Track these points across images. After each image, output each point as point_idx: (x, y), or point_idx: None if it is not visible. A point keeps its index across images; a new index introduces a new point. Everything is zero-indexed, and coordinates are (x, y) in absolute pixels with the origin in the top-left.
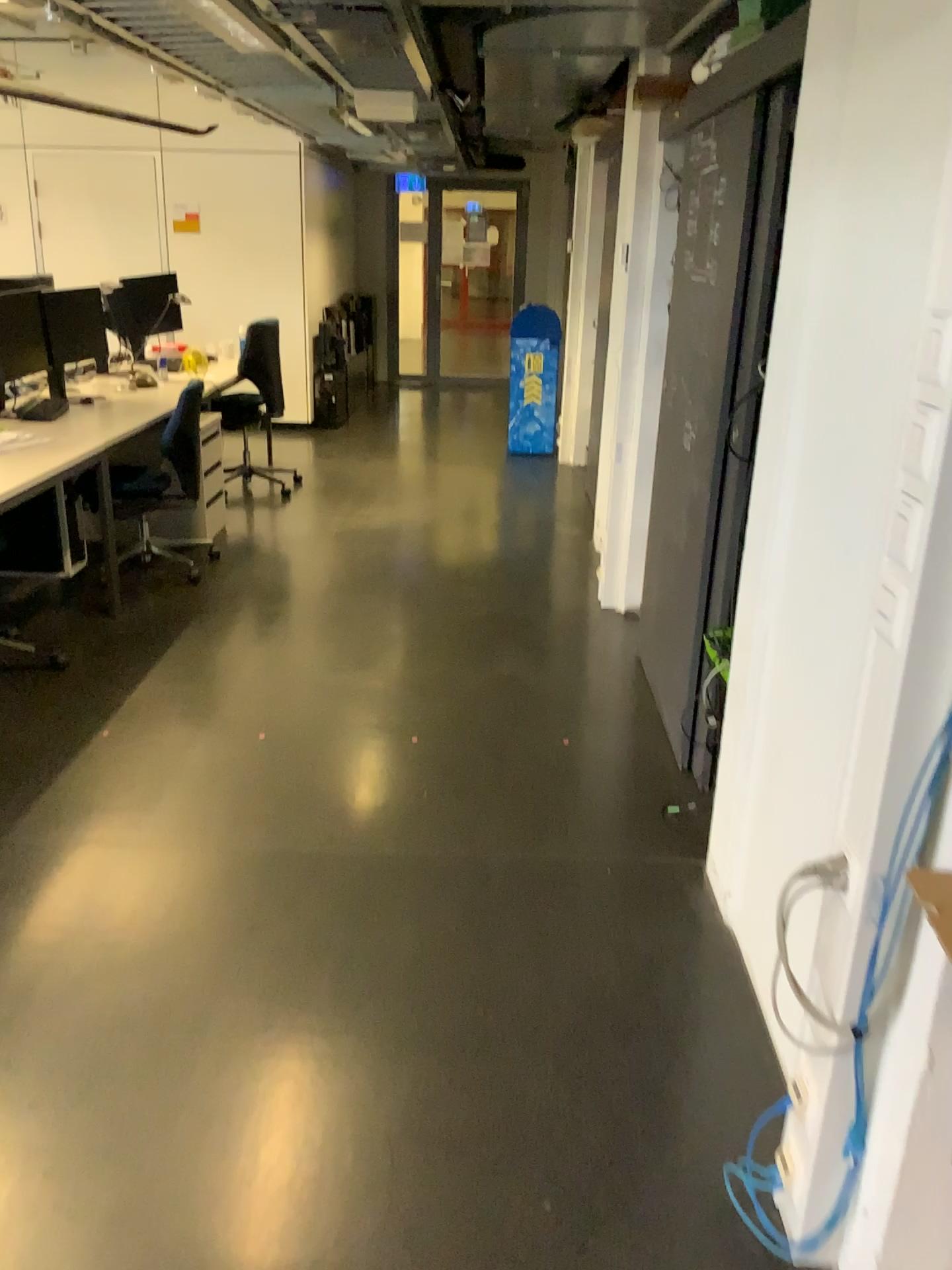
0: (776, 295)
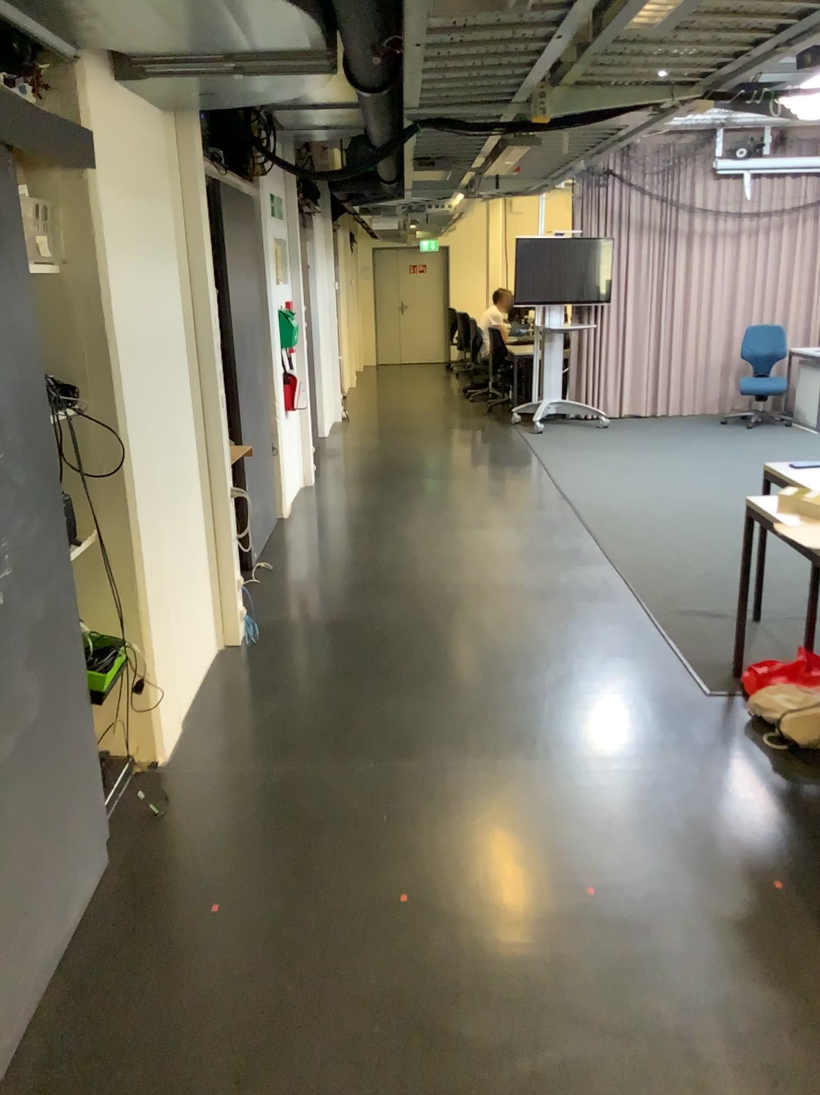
0: (109, 338)
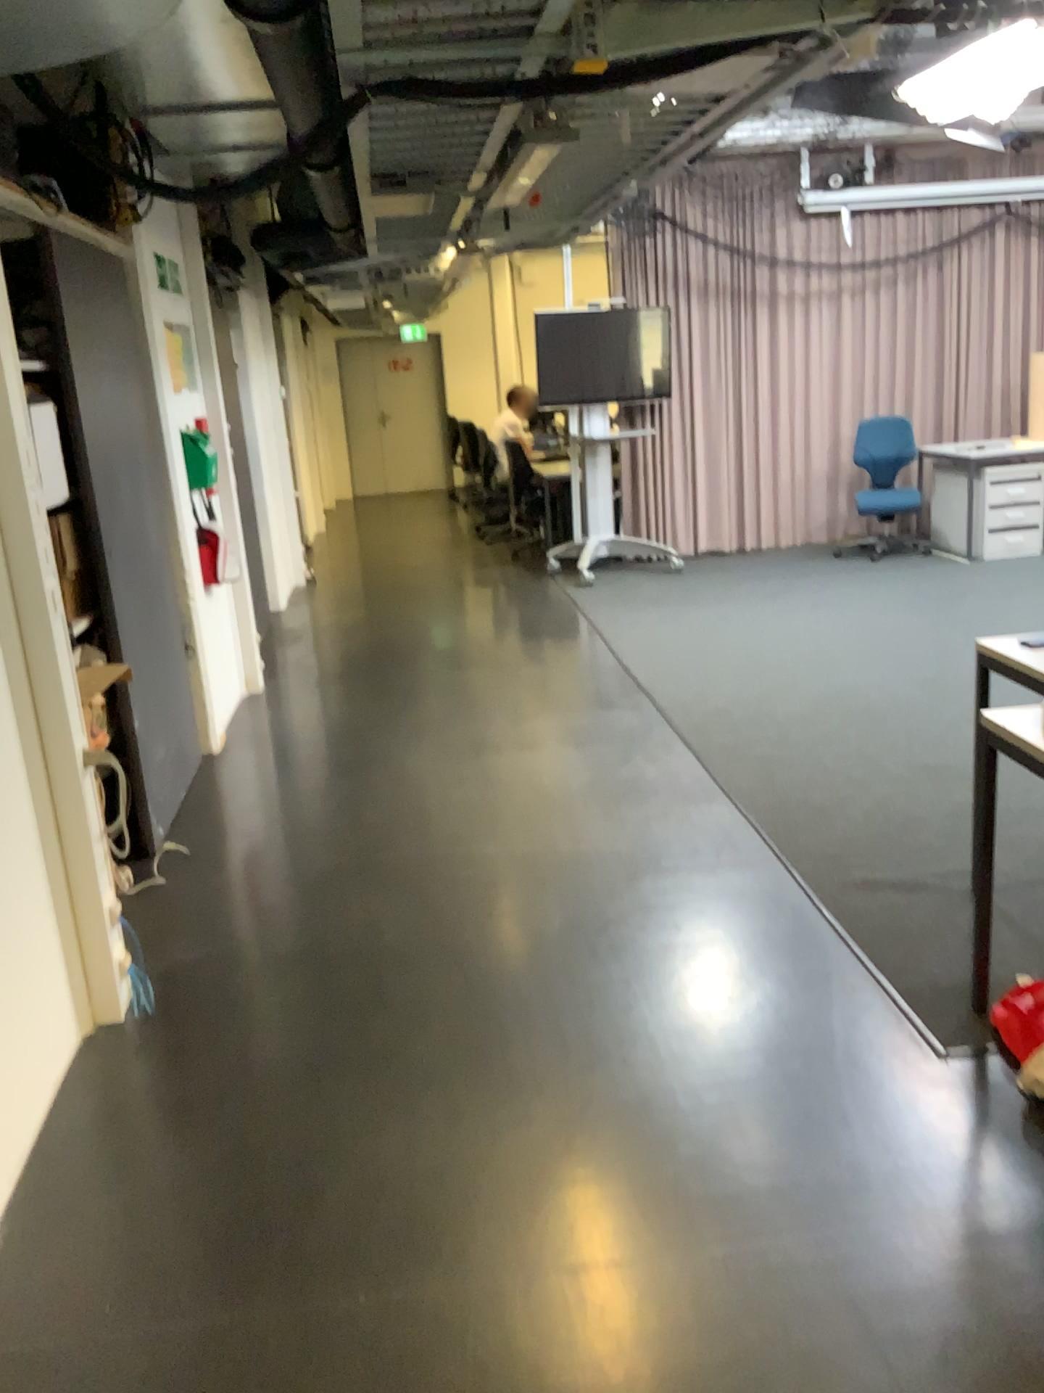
0: None
